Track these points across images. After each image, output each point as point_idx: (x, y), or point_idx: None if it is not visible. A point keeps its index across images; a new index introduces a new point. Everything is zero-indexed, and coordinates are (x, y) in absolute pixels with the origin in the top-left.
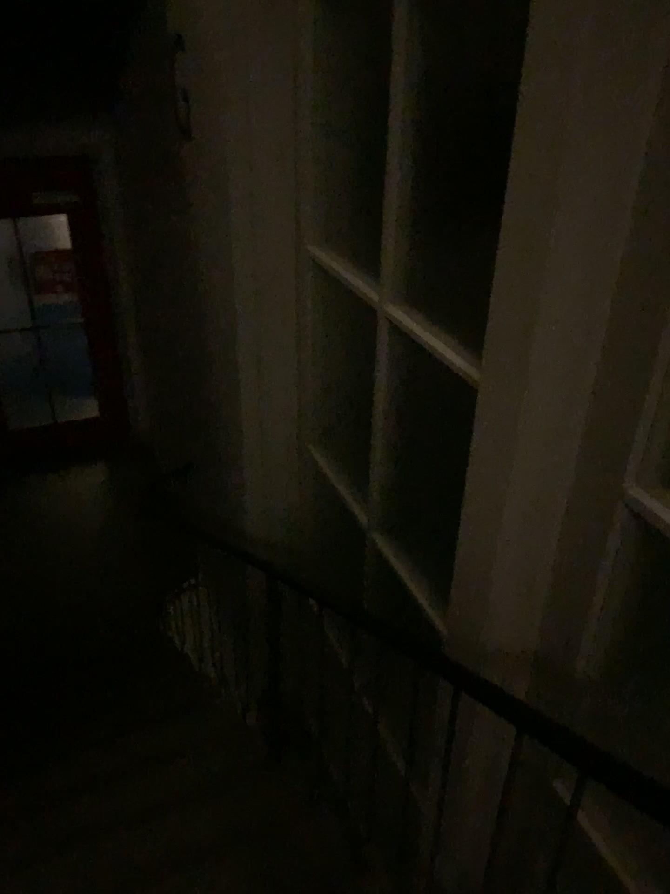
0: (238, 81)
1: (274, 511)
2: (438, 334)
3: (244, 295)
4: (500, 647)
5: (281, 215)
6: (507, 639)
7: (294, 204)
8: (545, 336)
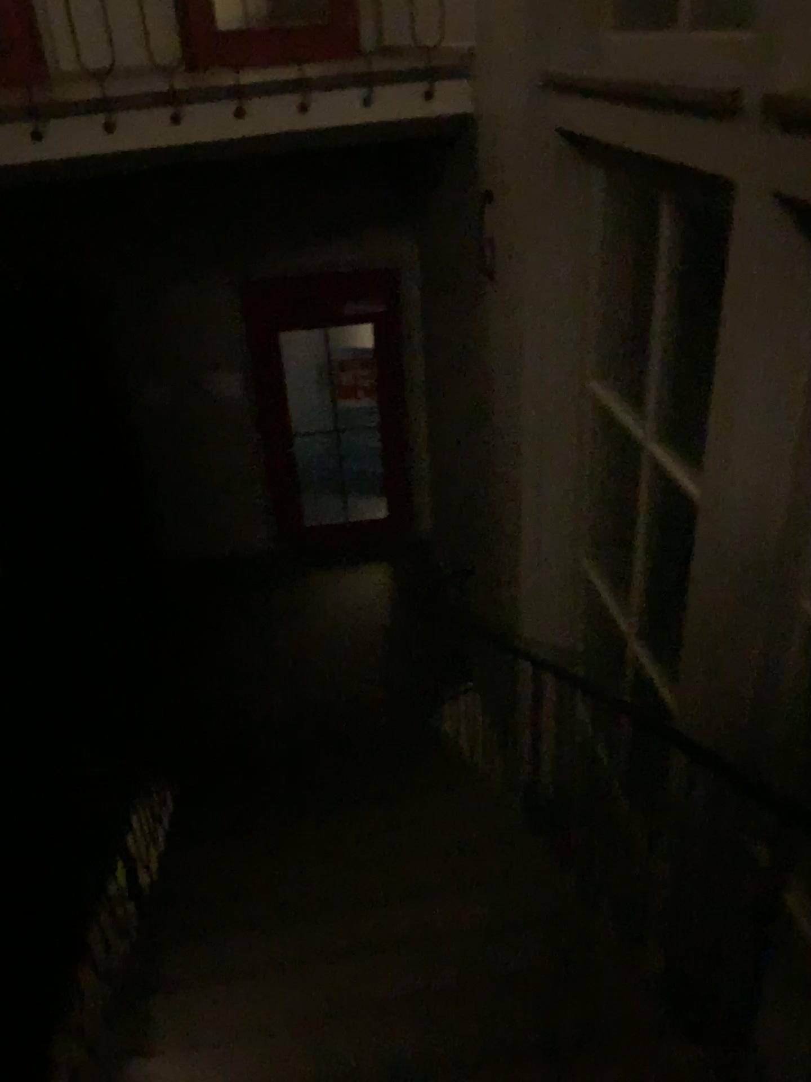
0: (540, 243)
1: (552, 619)
2: (691, 471)
3: (535, 420)
4: (716, 725)
5: (572, 353)
6: (723, 719)
7: (584, 344)
8: (743, 486)
